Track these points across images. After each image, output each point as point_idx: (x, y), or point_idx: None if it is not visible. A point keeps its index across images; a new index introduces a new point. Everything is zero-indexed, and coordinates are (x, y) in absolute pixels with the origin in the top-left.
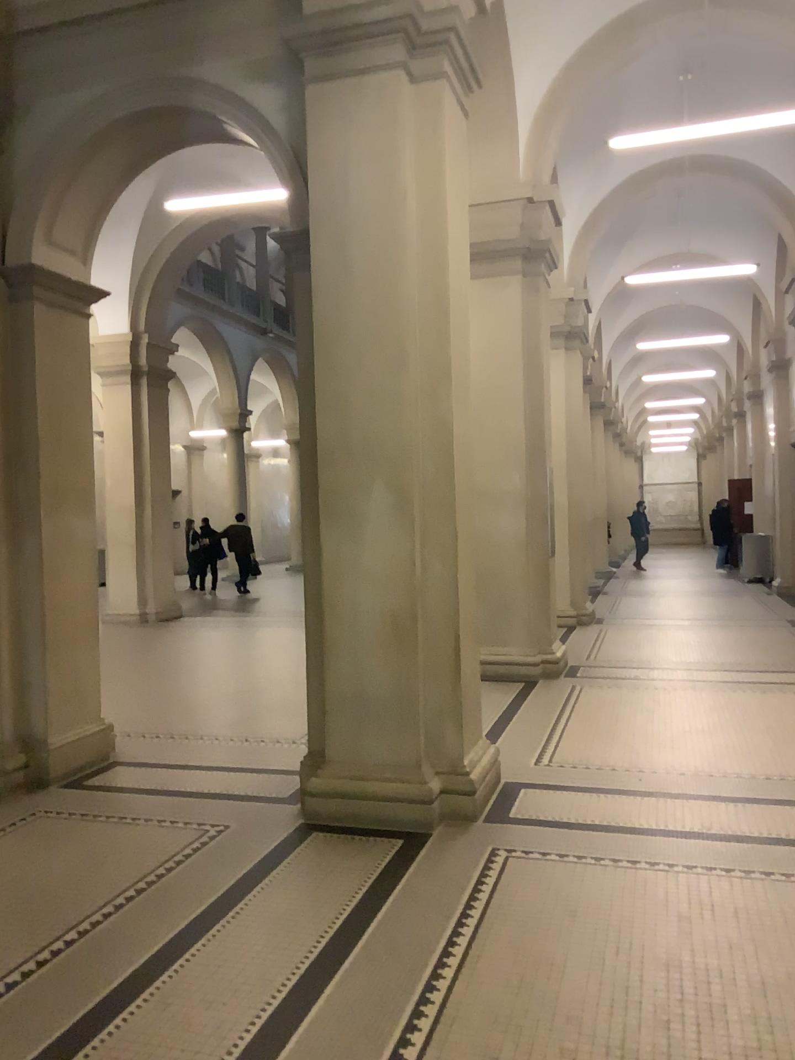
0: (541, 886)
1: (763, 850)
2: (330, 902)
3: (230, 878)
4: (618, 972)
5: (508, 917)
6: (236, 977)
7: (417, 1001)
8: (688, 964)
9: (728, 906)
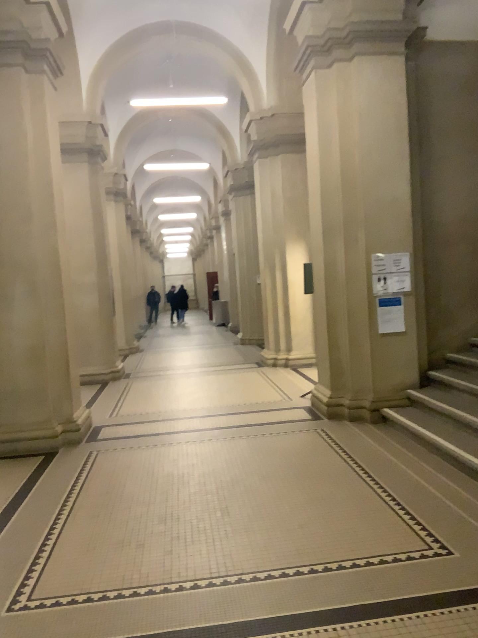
0: (113, 459)
1: (208, 432)
2: (11, 482)
3: None
4: (147, 480)
5: (99, 472)
6: None
7: (61, 504)
8: (175, 473)
9: (193, 453)
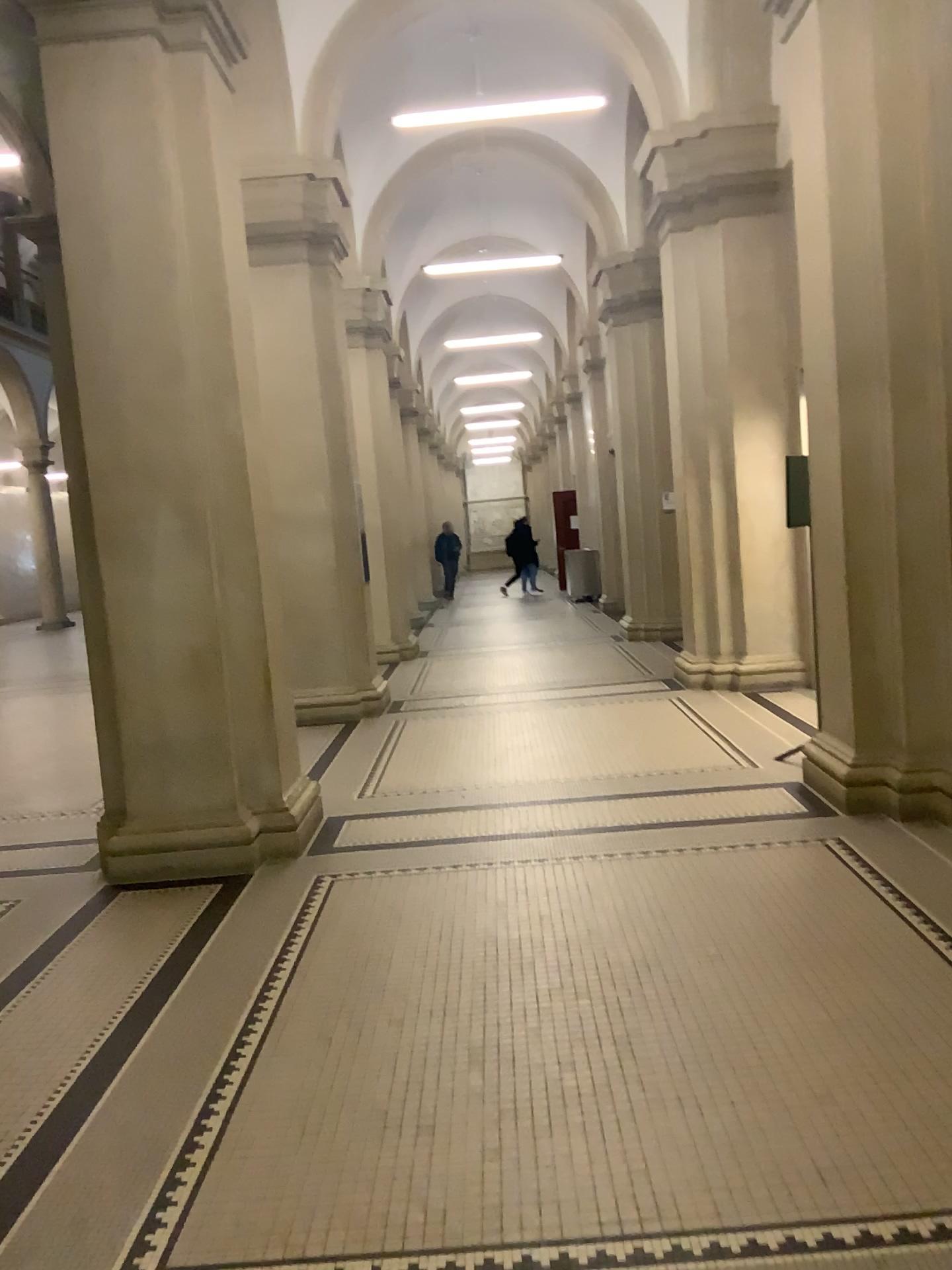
0: (366, 901)
1: (574, 841)
2: (148, 948)
3: (32, 944)
4: (440, 956)
5: (334, 931)
6: (56, 1024)
7: (250, 1010)
8: (503, 940)
9: (541, 890)
